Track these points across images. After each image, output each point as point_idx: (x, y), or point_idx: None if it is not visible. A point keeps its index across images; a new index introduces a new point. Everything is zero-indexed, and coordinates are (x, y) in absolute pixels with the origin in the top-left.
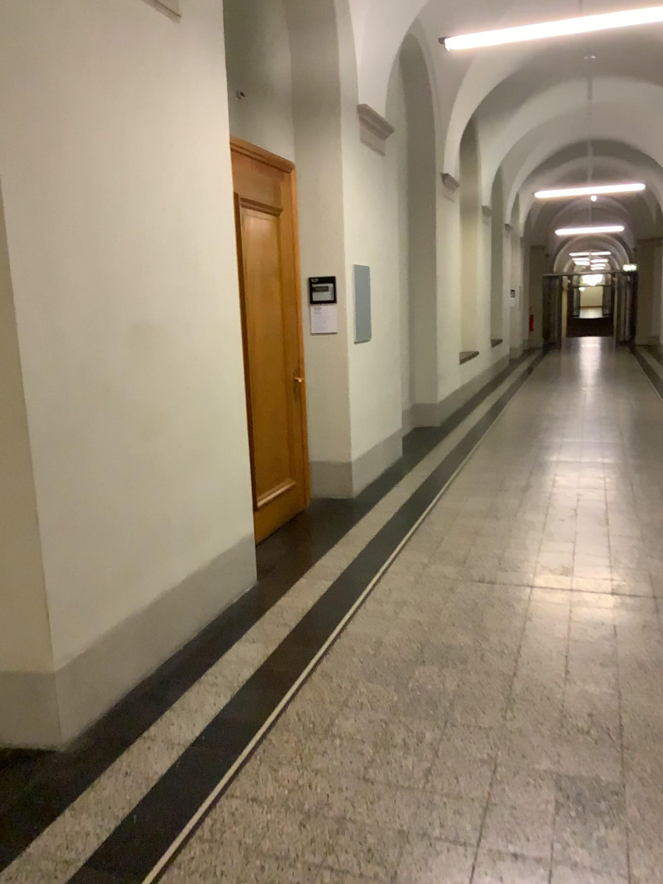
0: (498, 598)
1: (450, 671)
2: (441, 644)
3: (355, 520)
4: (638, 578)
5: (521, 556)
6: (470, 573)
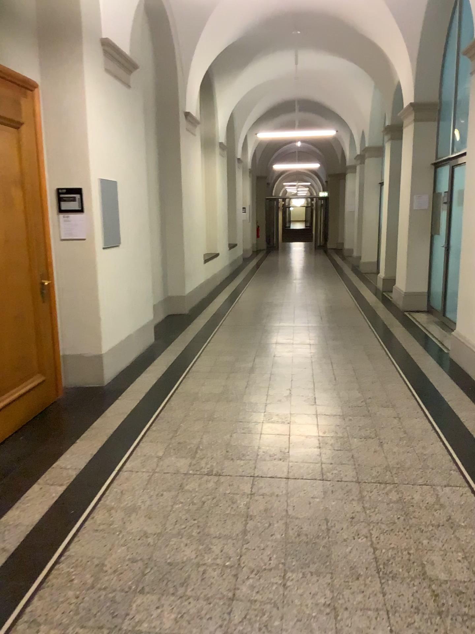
0: (223, 494)
1: (169, 599)
2: (164, 560)
3: (100, 410)
4: (344, 461)
5: (245, 443)
6: (198, 466)
